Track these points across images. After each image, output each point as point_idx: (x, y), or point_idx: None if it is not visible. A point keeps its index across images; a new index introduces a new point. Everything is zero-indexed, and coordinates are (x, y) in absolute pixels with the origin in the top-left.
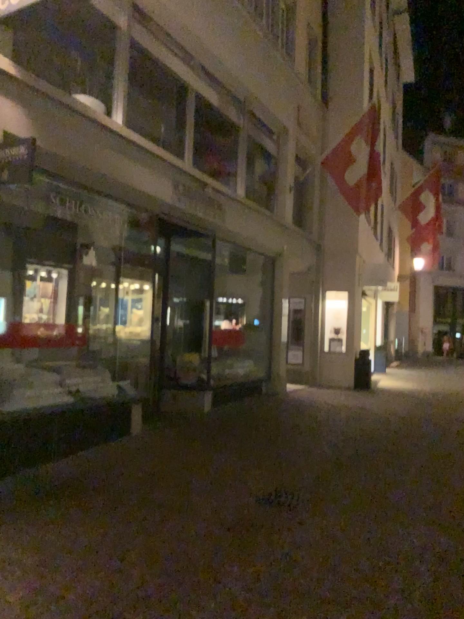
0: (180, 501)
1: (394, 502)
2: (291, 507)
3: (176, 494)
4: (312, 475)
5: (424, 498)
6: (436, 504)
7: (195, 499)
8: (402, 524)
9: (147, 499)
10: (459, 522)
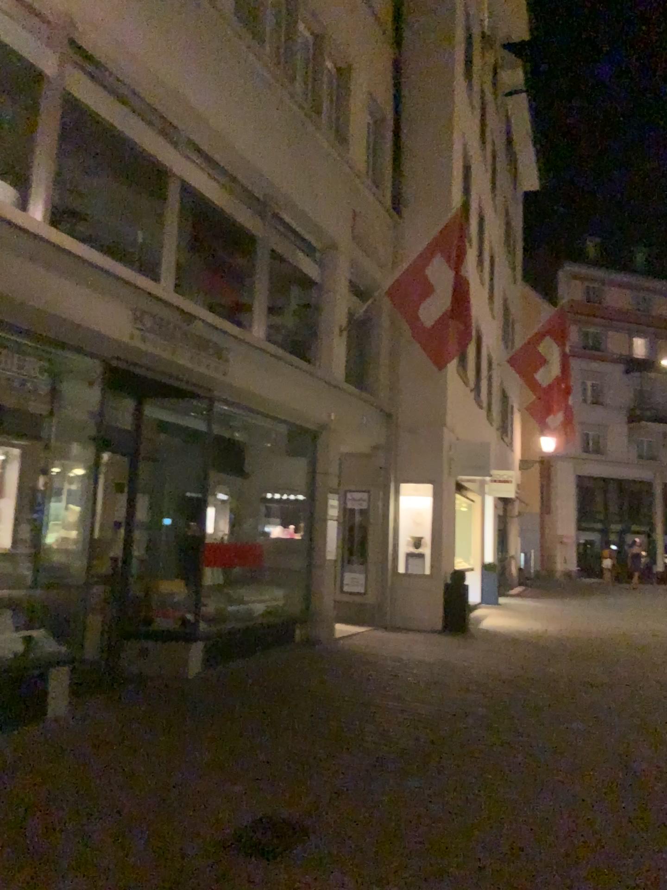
0: (76, 847)
1: (447, 842)
2: (268, 856)
3: (76, 833)
4: (325, 791)
5: (498, 835)
6: (517, 845)
7: (105, 843)
8: (449, 889)
9: (21, 845)
10: (546, 884)
